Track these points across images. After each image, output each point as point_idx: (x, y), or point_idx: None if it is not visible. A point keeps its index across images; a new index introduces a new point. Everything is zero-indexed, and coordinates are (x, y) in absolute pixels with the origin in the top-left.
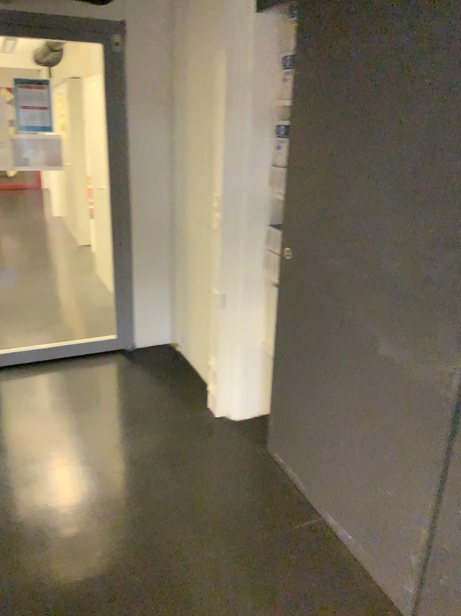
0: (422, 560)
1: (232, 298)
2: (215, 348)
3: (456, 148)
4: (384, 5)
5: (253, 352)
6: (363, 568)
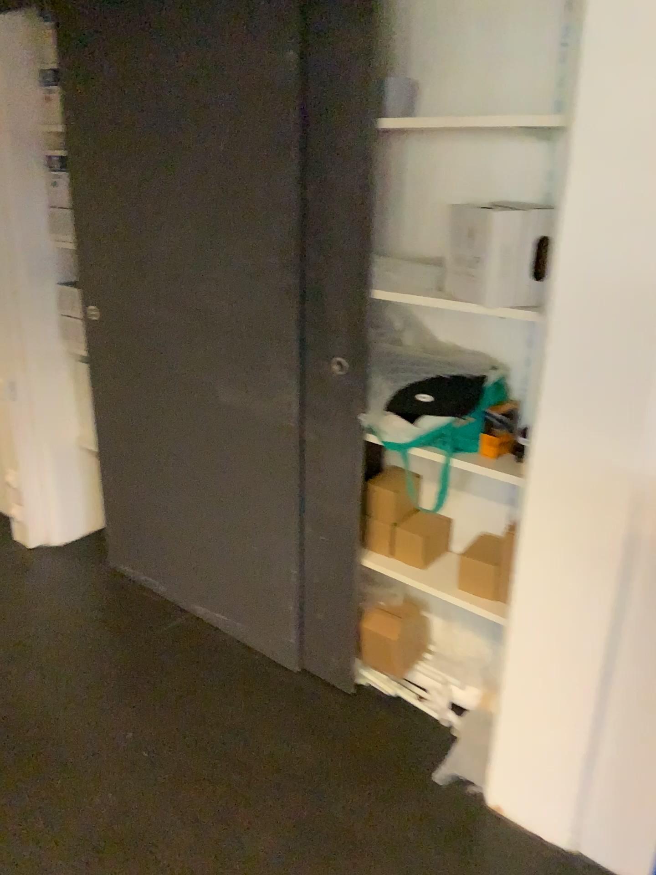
0: (296, 603)
1: (26, 385)
2: (14, 457)
3: (253, 177)
4: (155, 23)
5: (68, 452)
6: (244, 643)
